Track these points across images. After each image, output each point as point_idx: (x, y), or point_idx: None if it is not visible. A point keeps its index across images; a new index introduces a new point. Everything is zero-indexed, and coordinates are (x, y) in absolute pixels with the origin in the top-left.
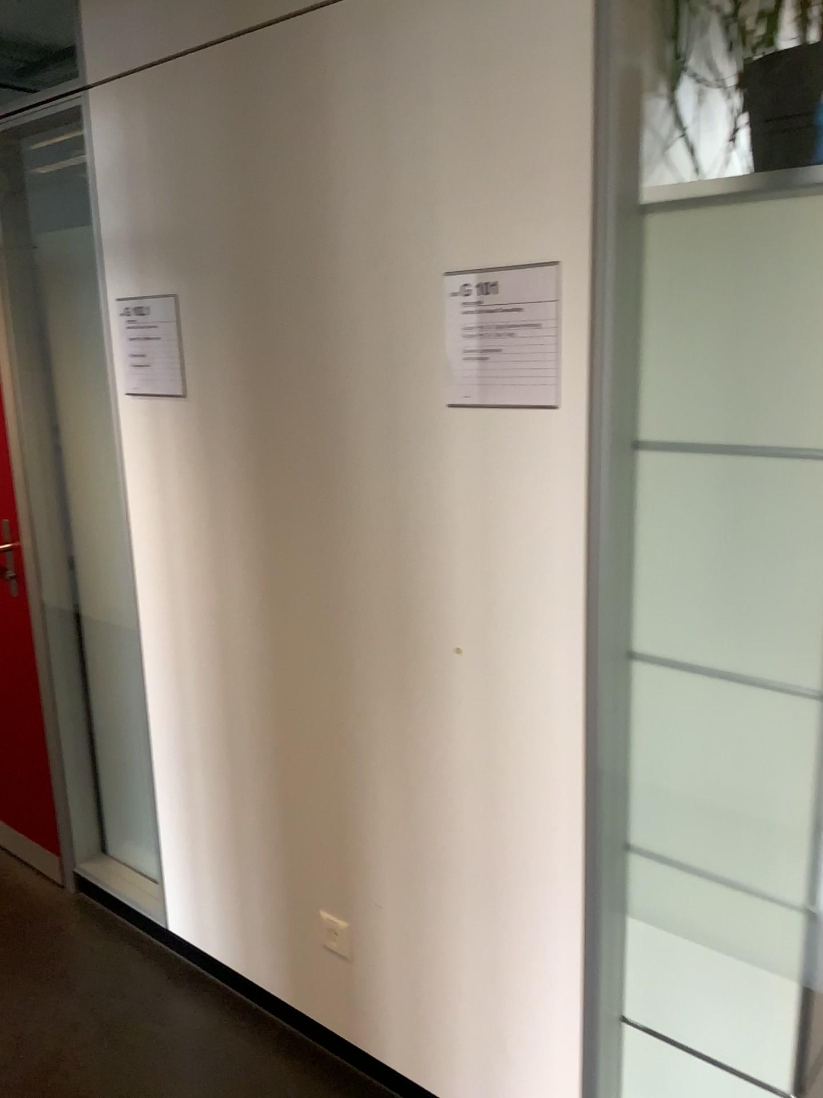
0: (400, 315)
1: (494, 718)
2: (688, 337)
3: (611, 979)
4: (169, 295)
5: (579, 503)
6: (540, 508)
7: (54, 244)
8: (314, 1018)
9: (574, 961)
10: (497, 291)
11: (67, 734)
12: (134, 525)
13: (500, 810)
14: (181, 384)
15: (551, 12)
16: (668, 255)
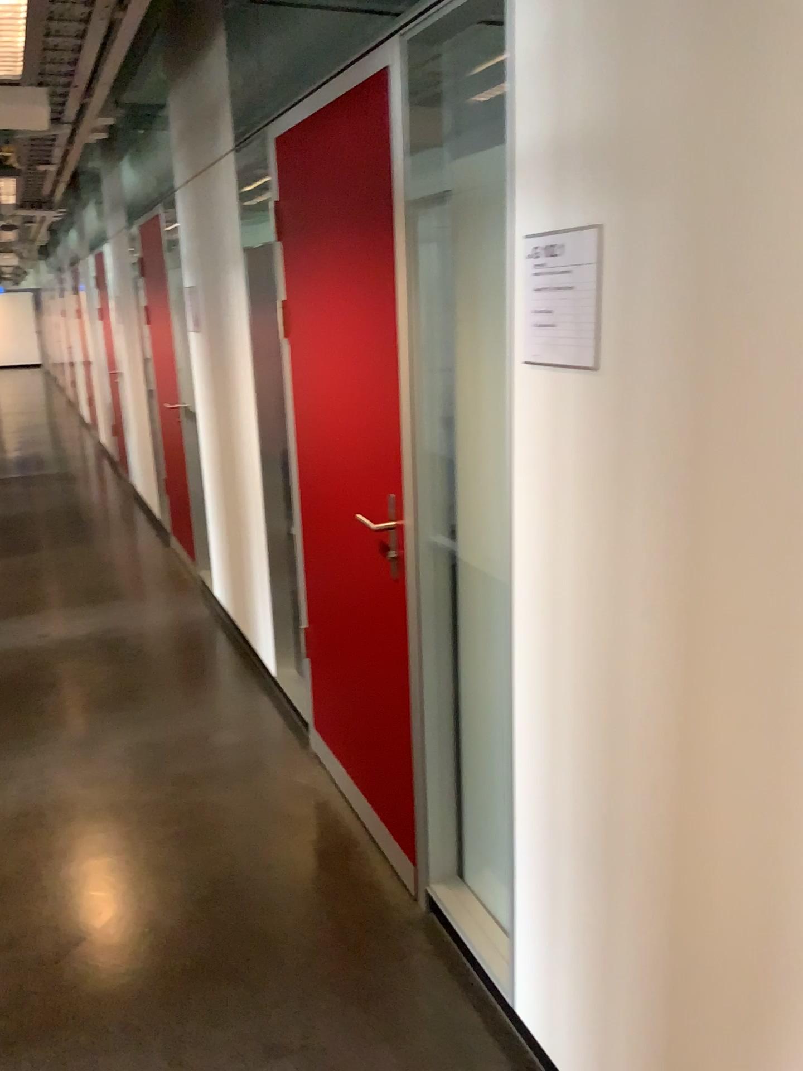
0: None
1: None
2: None
3: None
4: (591, 228)
5: None
6: None
7: (465, 173)
8: None
9: None
10: None
11: (434, 739)
12: (521, 526)
13: None
14: (595, 351)
15: None
16: None
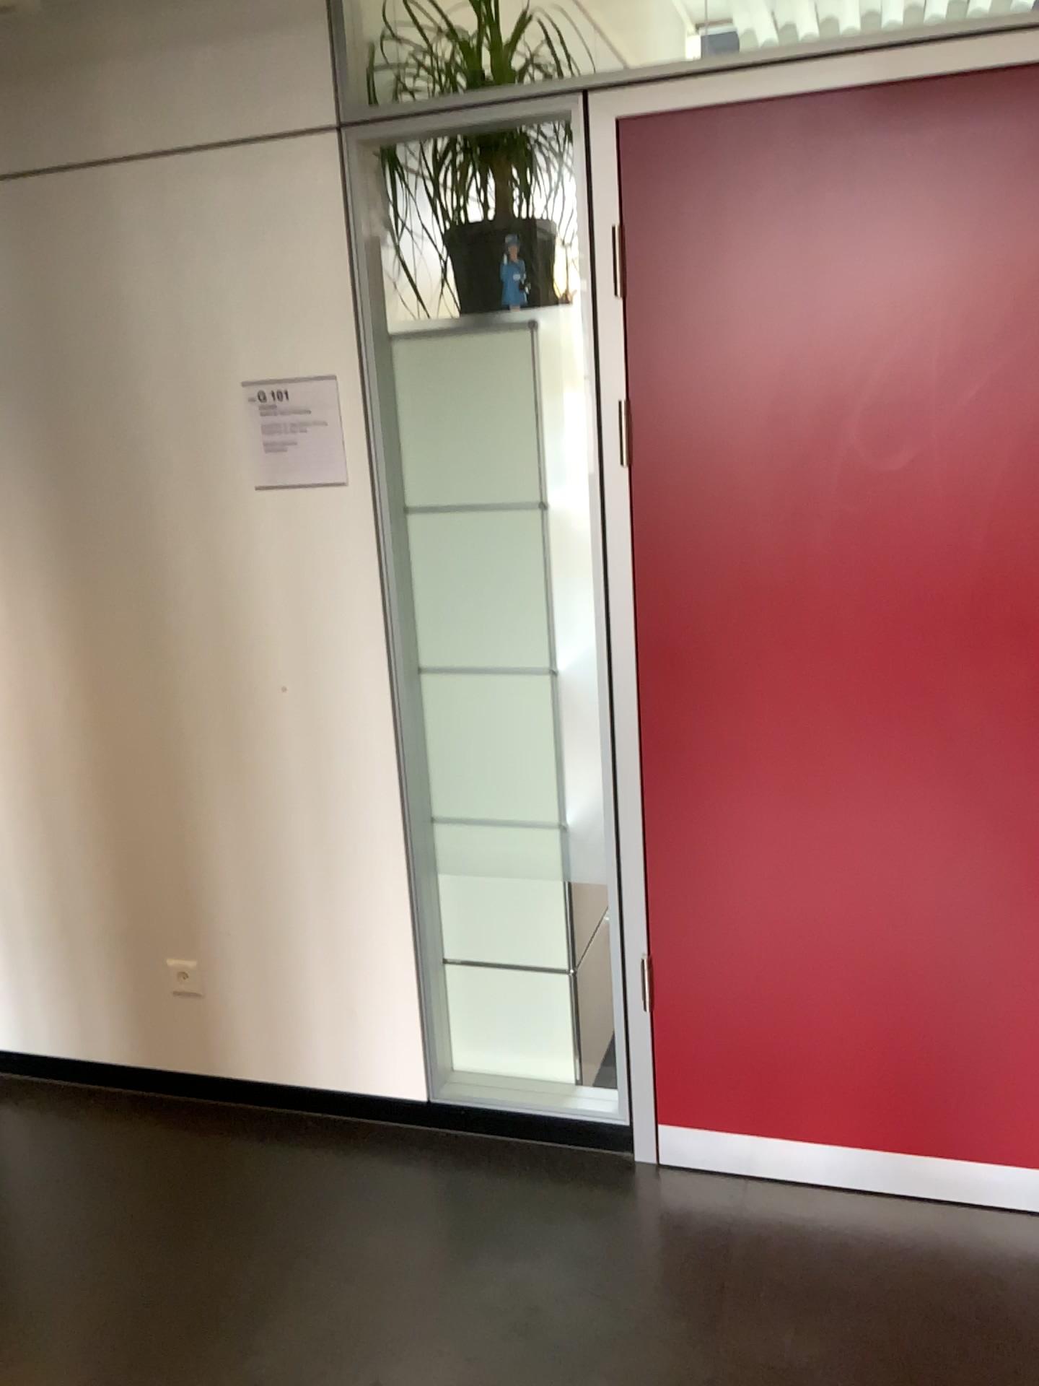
0: (204, 417)
1: (317, 733)
2: (432, 426)
3: (430, 923)
4: None
5: (369, 552)
6: (339, 560)
7: None
8: (168, 1063)
9: (402, 910)
10: (287, 397)
11: None
12: None
13: (329, 808)
14: None
15: (311, 196)
16: (411, 368)
